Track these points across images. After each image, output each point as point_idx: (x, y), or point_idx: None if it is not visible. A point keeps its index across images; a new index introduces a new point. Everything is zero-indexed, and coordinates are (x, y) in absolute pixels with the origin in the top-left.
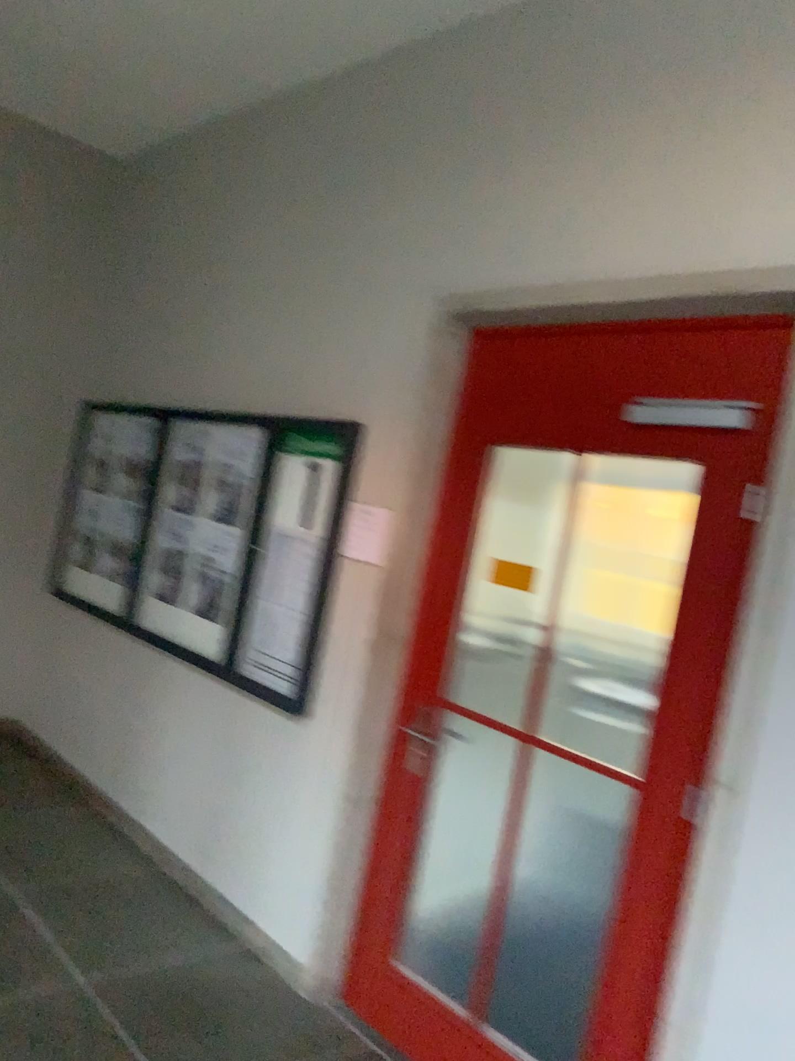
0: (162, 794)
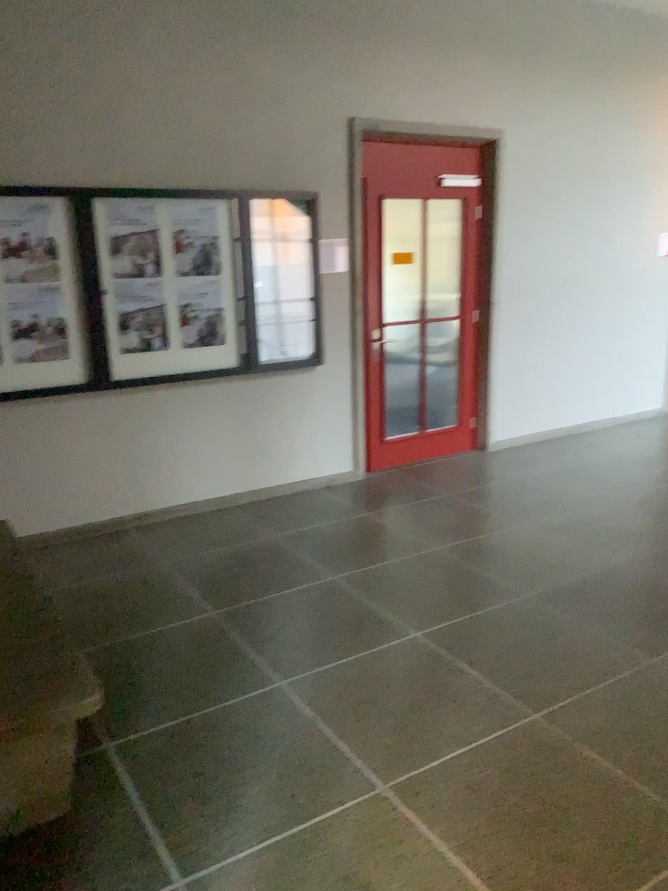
0: (197, 475)
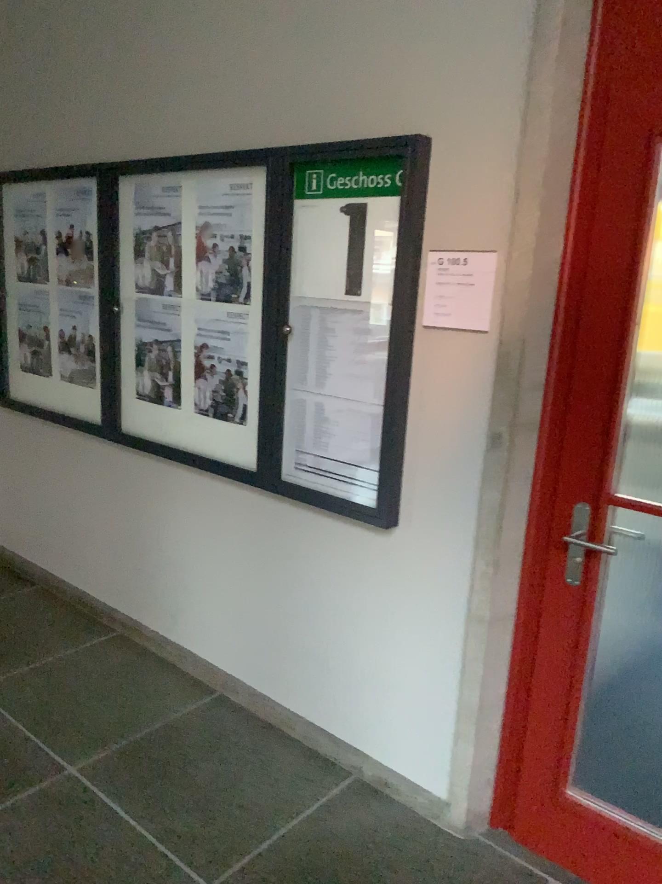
0: (199, 614)
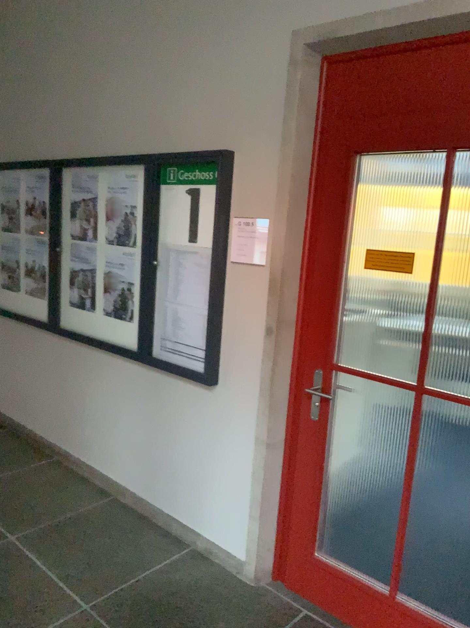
0: (104, 446)
